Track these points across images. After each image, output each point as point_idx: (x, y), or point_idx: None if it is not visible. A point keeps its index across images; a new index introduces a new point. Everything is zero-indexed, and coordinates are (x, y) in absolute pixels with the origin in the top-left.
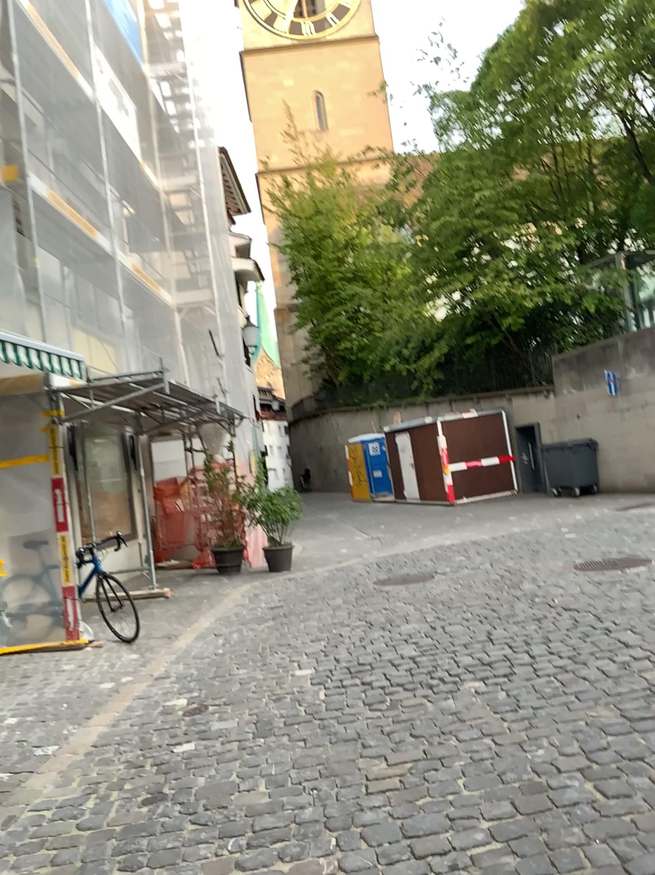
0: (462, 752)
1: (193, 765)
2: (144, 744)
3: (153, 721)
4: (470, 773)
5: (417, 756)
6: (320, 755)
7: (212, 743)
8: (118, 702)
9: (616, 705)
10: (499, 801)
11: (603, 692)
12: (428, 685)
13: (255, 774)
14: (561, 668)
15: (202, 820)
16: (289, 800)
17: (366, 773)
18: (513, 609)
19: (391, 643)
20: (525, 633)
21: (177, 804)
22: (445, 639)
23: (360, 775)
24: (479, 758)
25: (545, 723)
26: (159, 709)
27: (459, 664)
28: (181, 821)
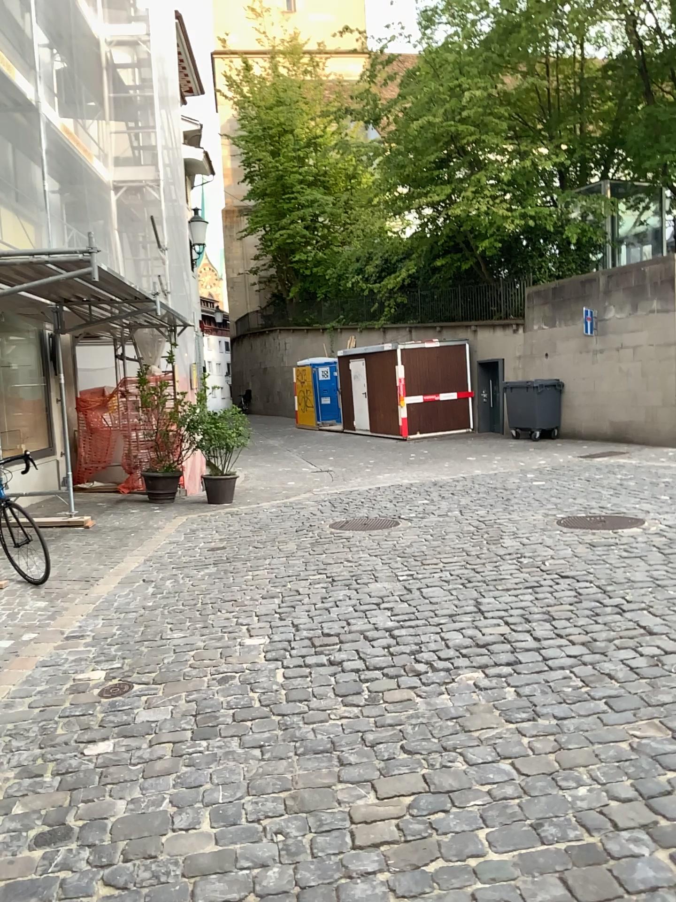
0: (478, 786)
1: (110, 783)
2: (43, 741)
3: (59, 703)
4: (496, 824)
5: (417, 788)
6: (284, 775)
7: (137, 746)
8: (15, 672)
9: (668, 725)
10: (546, 879)
11: (644, 702)
12: (416, 673)
13: (195, 803)
14: (580, 660)
15: (119, 881)
16: (245, 854)
17: (350, 813)
18: (504, 573)
19: (362, 609)
20: (525, 607)
21: (83, 849)
22: (427, 607)
23: (341, 814)
24: (503, 797)
25: (579, 745)
26: (68, 687)
27: (450, 644)
28: (89, 883)
